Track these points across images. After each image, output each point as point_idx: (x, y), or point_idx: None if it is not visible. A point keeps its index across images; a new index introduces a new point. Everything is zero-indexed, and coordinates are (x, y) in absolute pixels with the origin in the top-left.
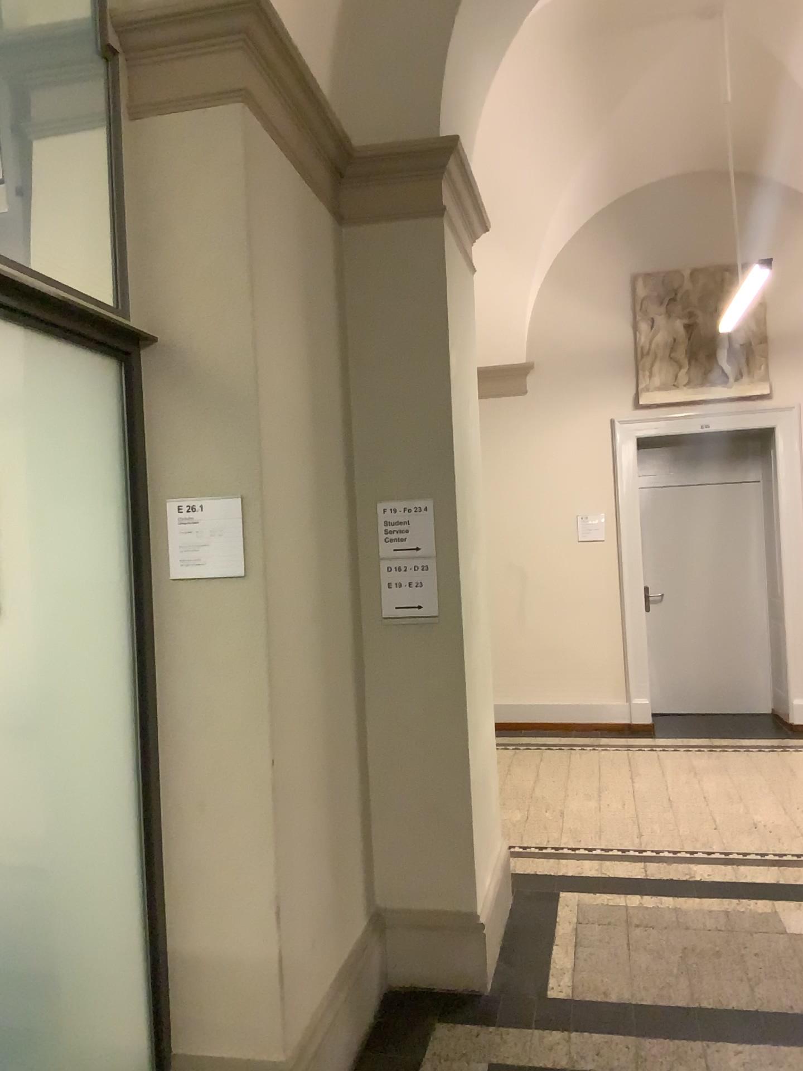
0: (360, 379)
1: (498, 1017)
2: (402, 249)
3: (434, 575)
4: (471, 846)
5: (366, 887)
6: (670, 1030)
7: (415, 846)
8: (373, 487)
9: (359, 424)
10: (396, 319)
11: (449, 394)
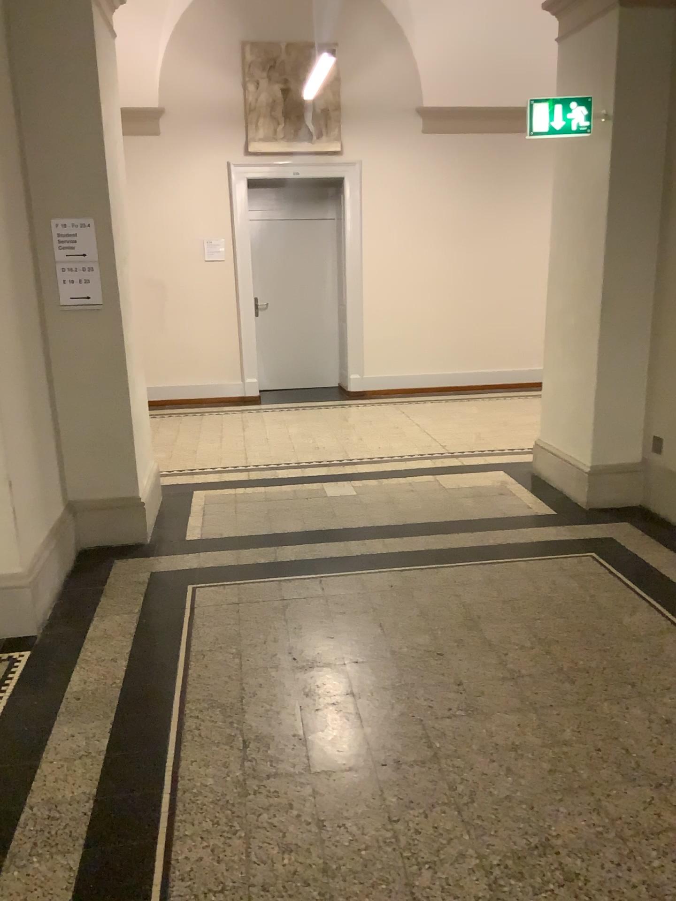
0: (31, 123)
1: (154, 552)
2: (59, 18)
3: (98, 275)
4: (132, 455)
5: (62, 485)
6: (256, 544)
7: (94, 459)
8: (47, 208)
9: (33, 159)
10: (57, 76)
11: (102, 140)
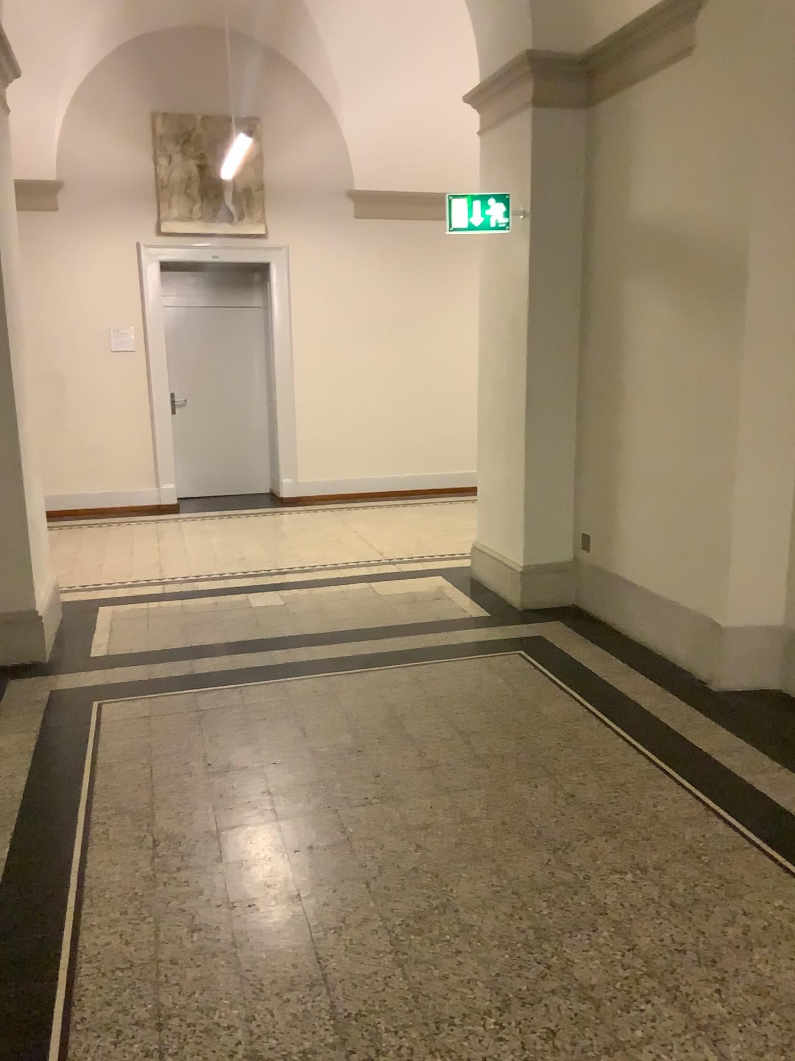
0: None
1: (55, 670)
2: None
3: None
4: (30, 565)
5: None
6: (170, 658)
7: None
8: None
9: None
10: None
11: None
